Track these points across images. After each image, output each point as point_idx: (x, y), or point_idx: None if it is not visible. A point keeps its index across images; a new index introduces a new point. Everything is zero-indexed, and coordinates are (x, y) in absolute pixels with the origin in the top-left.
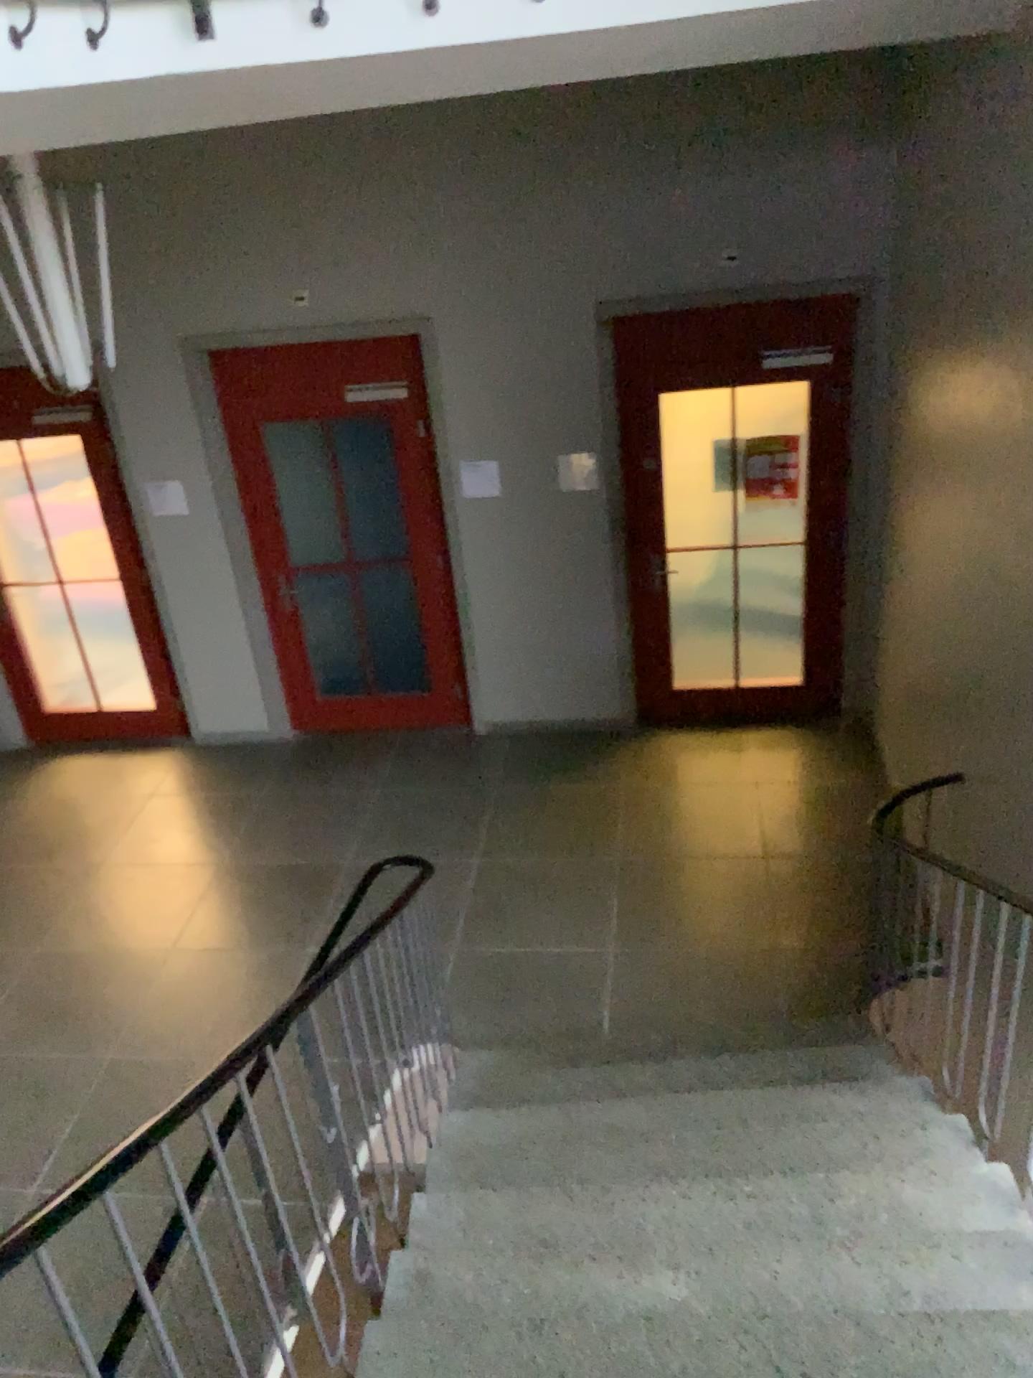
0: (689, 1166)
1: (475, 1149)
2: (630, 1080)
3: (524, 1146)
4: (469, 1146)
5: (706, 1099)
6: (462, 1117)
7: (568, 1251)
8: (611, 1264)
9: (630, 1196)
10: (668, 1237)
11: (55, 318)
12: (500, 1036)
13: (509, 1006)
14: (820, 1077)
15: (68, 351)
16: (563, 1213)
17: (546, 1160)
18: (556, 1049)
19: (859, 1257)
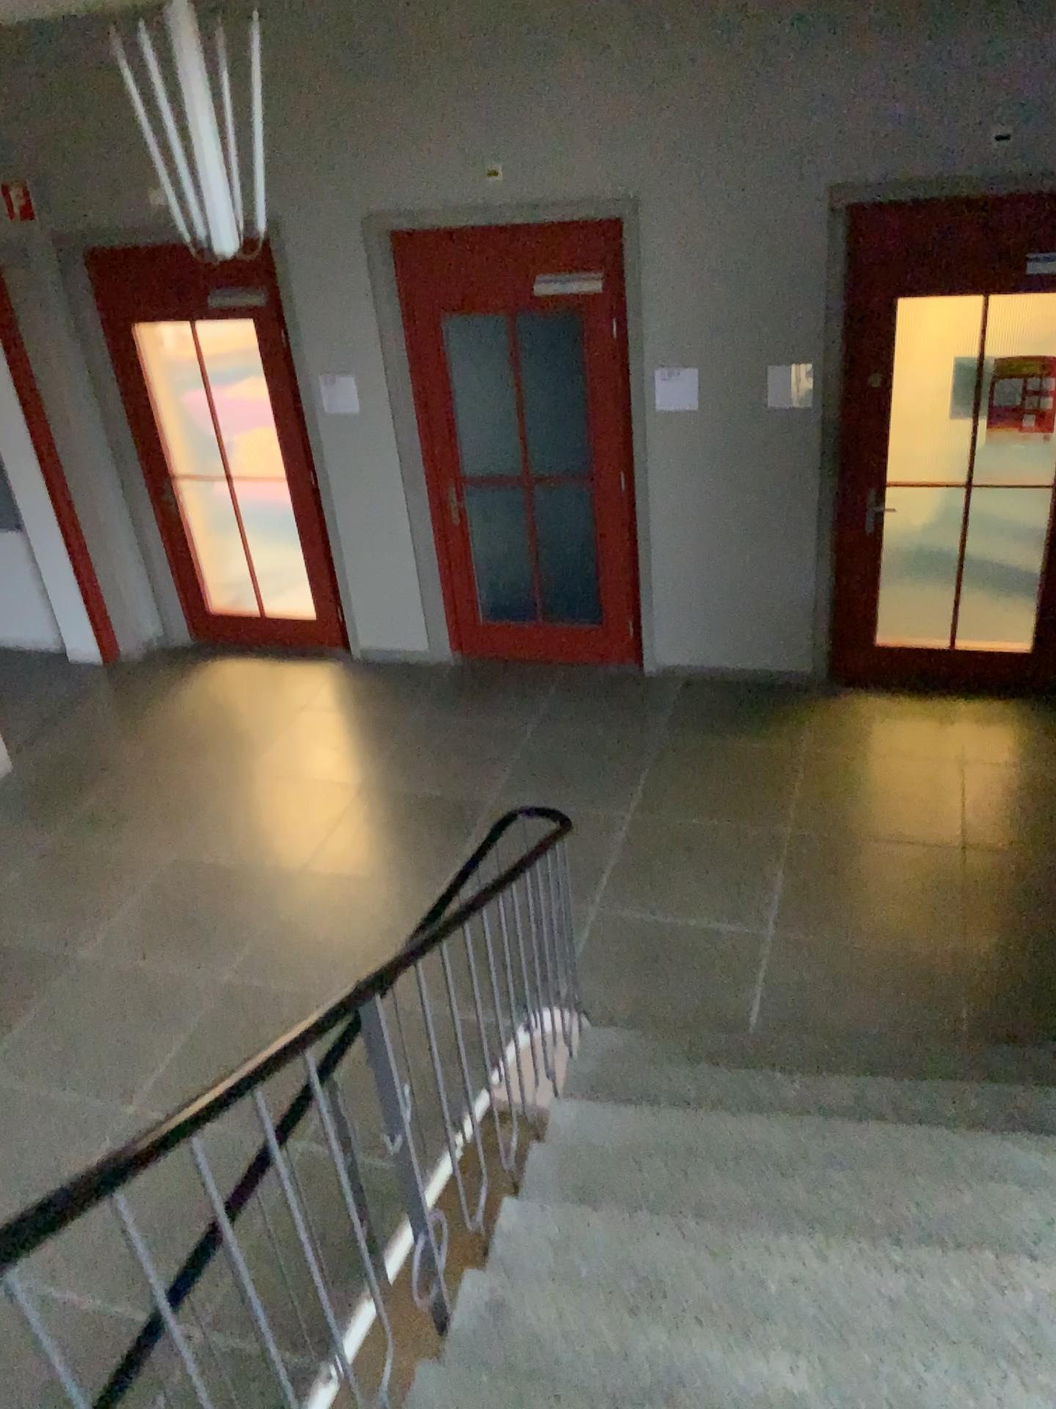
0: (829, 1215)
1: (582, 1152)
2: (773, 1090)
3: (639, 1156)
4: (575, 1145)
5: (860, 1129)
6: (575, 1107)
7: (668, 1307)
8: (717, 1333)
9: (753, 1244)
10: (792, 1307)
11: (200, 169)
12: (633, 1016)
13: (647, 982)
14: (1002, 1123)
15: (213, 209)
16: (670, 1253)
17: (660, 1179)
18: (692, 1040)
19: (1031, 1379)
